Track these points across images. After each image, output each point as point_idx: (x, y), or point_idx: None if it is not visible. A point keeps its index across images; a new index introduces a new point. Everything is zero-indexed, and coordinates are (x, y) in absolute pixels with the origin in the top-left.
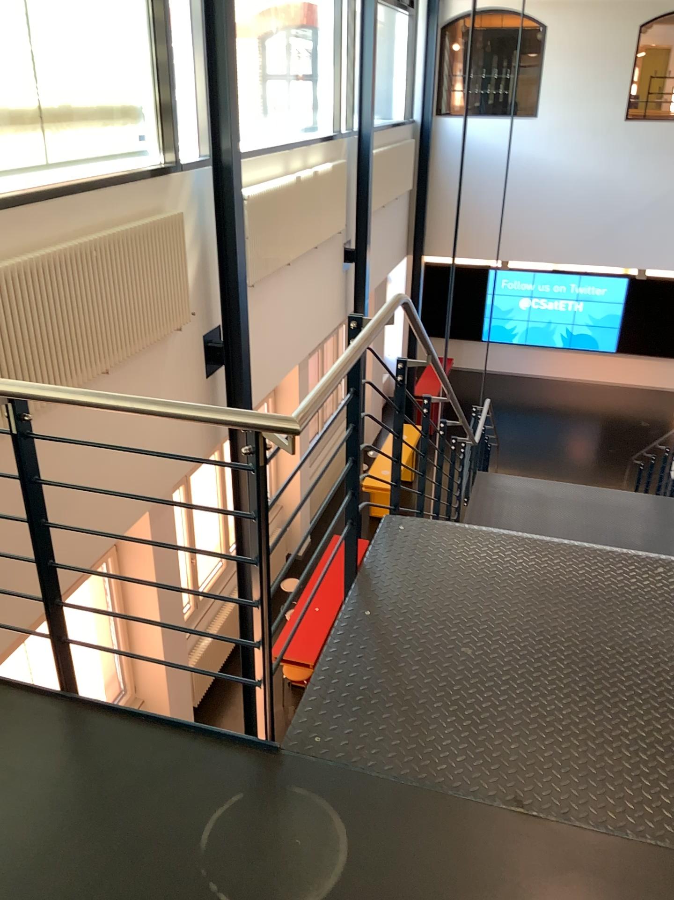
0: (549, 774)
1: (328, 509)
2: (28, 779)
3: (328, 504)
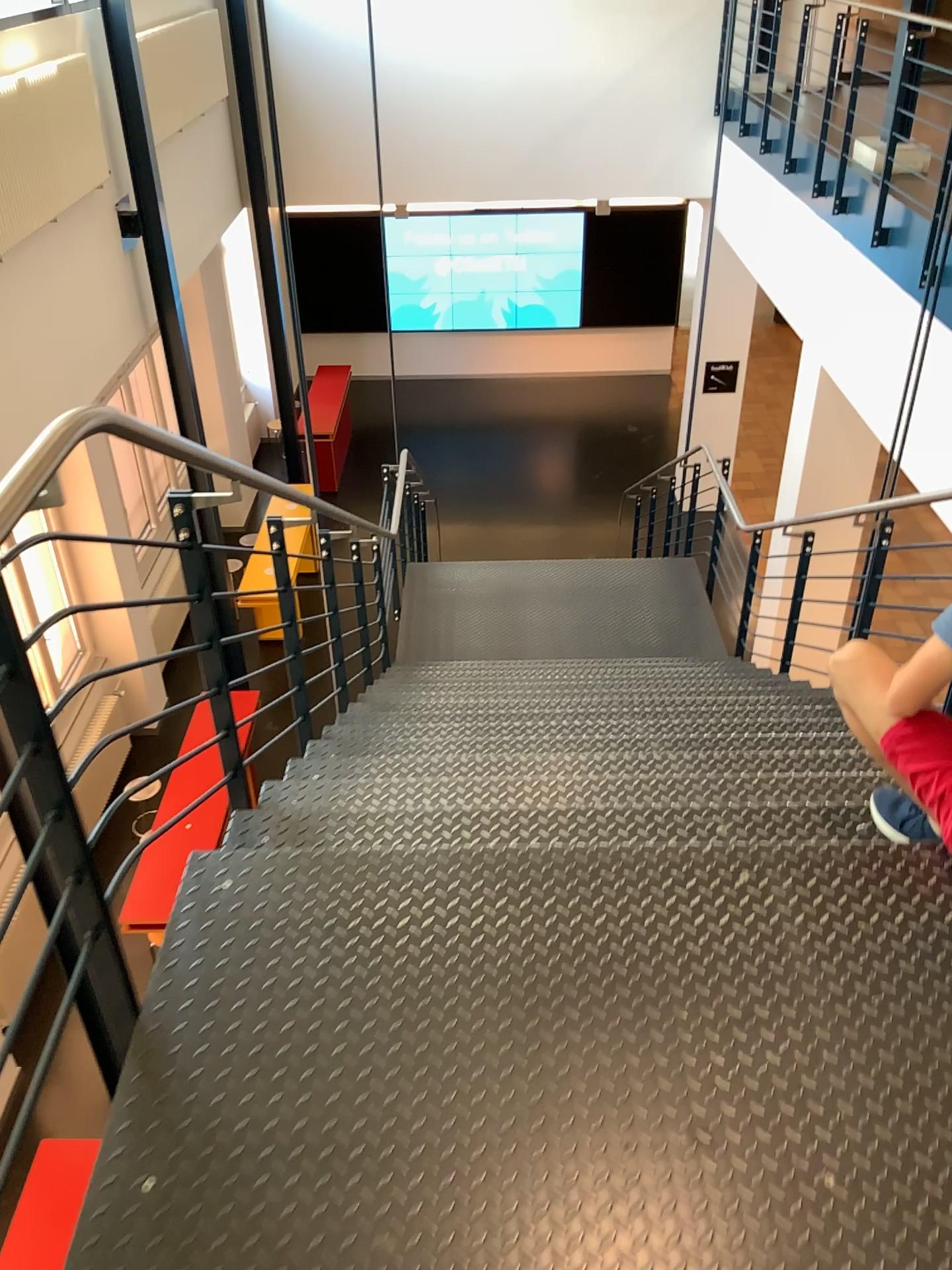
0: None
1: None
2: None
3: None
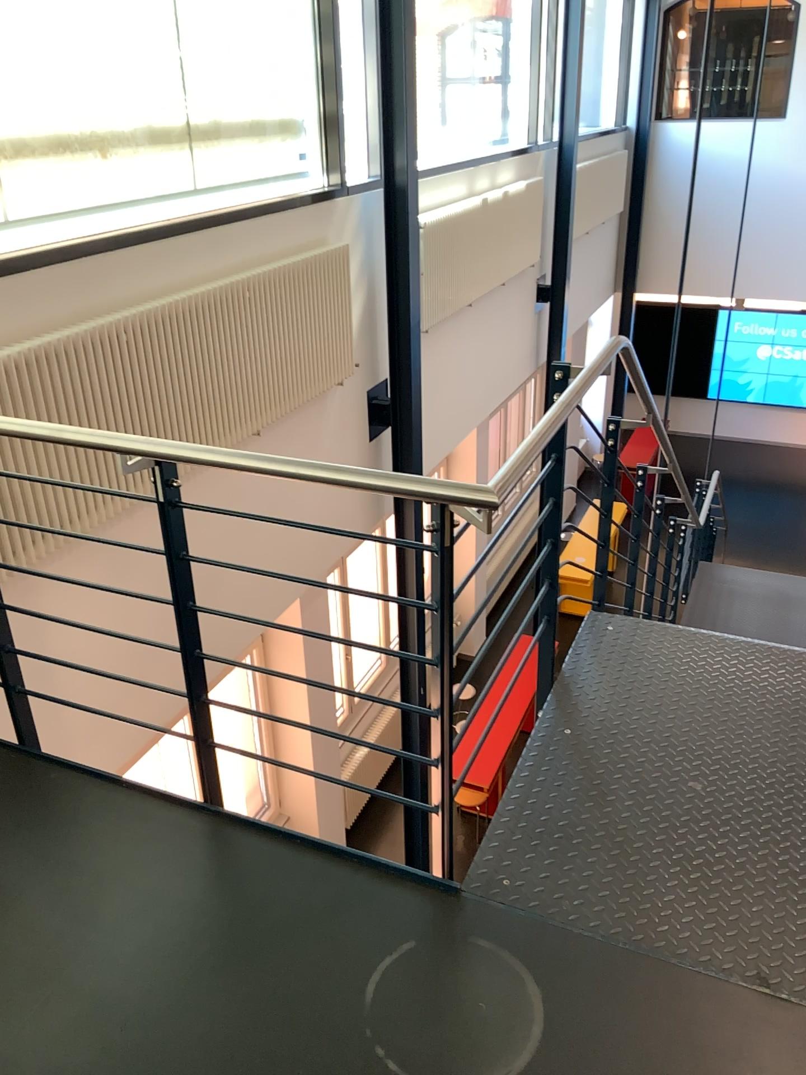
0: (802, 947)
1: (522, 603)
2: (172, 904)
3: (523, 597)
